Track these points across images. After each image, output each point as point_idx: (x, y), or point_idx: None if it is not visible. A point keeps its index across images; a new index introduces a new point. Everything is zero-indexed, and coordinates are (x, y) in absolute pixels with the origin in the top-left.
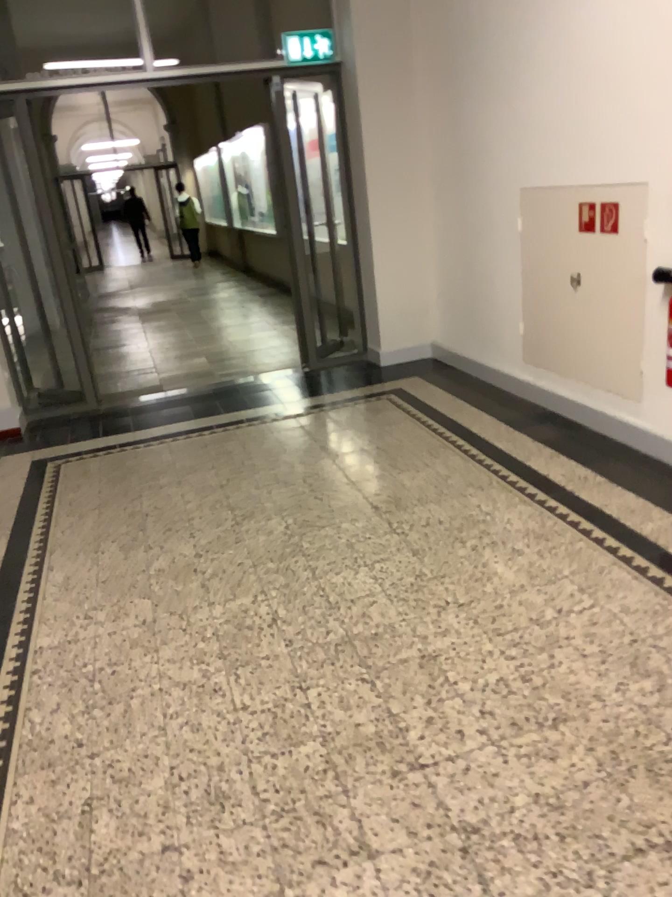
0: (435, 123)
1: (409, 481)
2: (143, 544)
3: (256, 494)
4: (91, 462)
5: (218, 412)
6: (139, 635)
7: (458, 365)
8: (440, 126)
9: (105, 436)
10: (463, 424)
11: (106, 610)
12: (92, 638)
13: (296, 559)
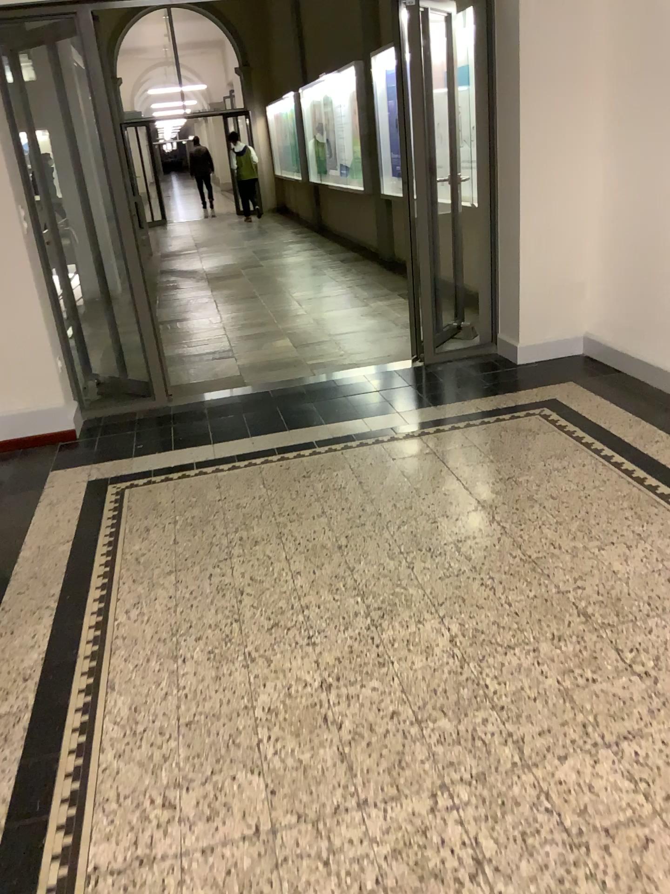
0: (622, 49)
1: (619, 564)
2: (243, 650)
3: (395, 568)
4: (163, 489)
5: (318, 421)
6: (254, 861)
7: (626, 371)
8: (629, 53)
9: (179, 450)
10: (664, 466)
11: (197, 791)
12: (179, 857)
13: (483, 710)
